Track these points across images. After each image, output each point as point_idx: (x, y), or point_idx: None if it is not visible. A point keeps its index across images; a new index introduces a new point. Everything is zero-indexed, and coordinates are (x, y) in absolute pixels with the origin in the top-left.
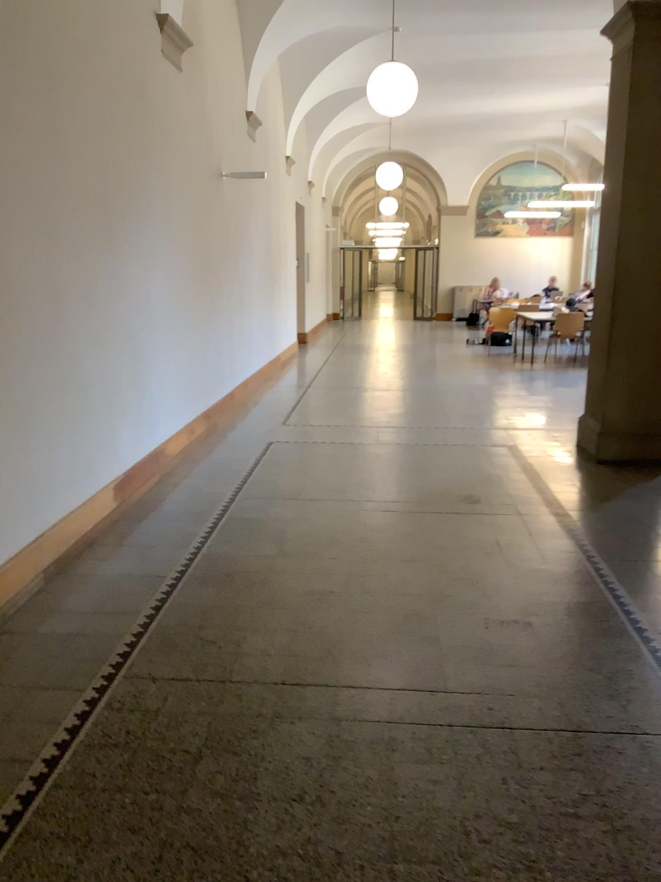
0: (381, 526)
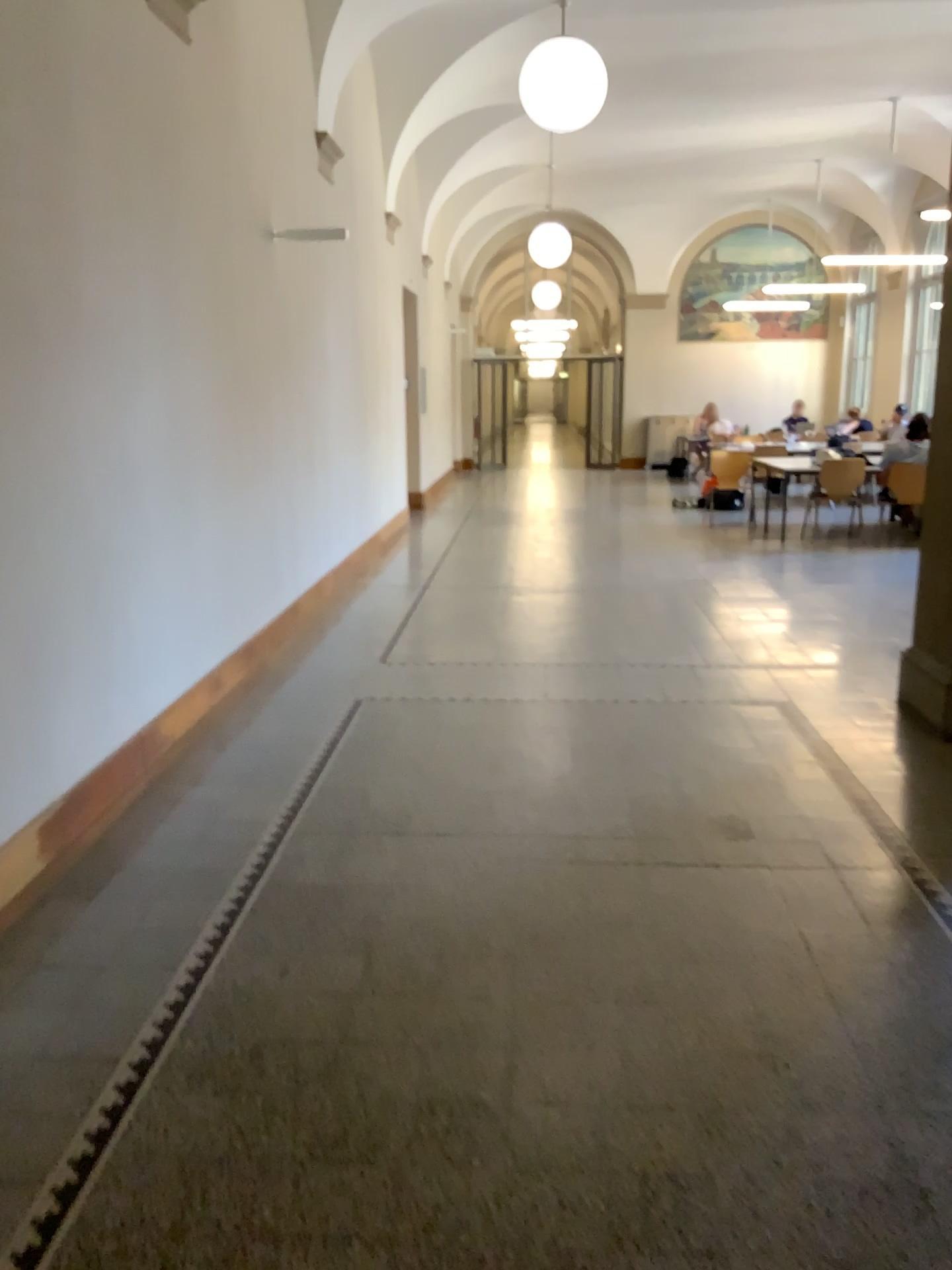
0: (568, 903)
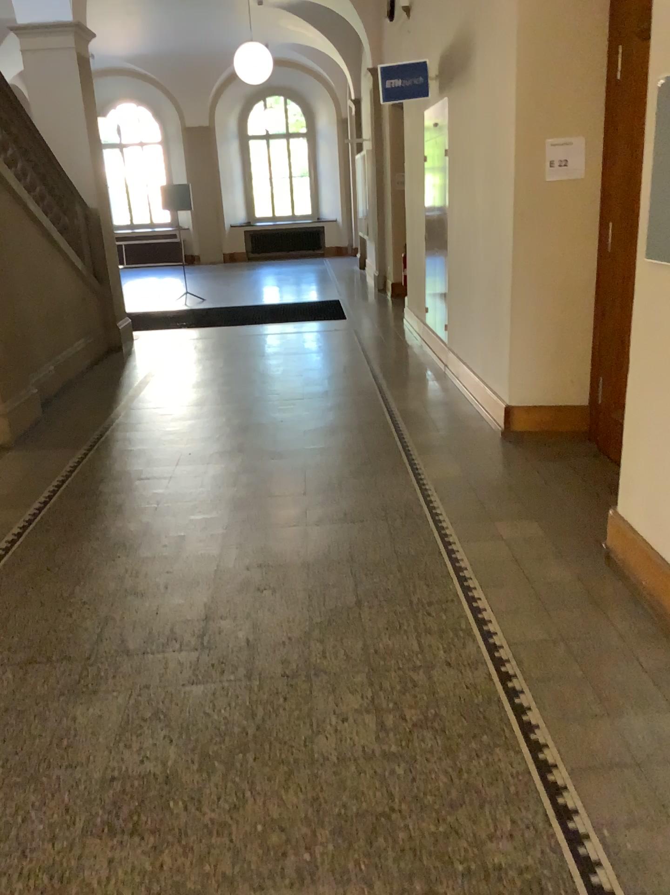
0: None
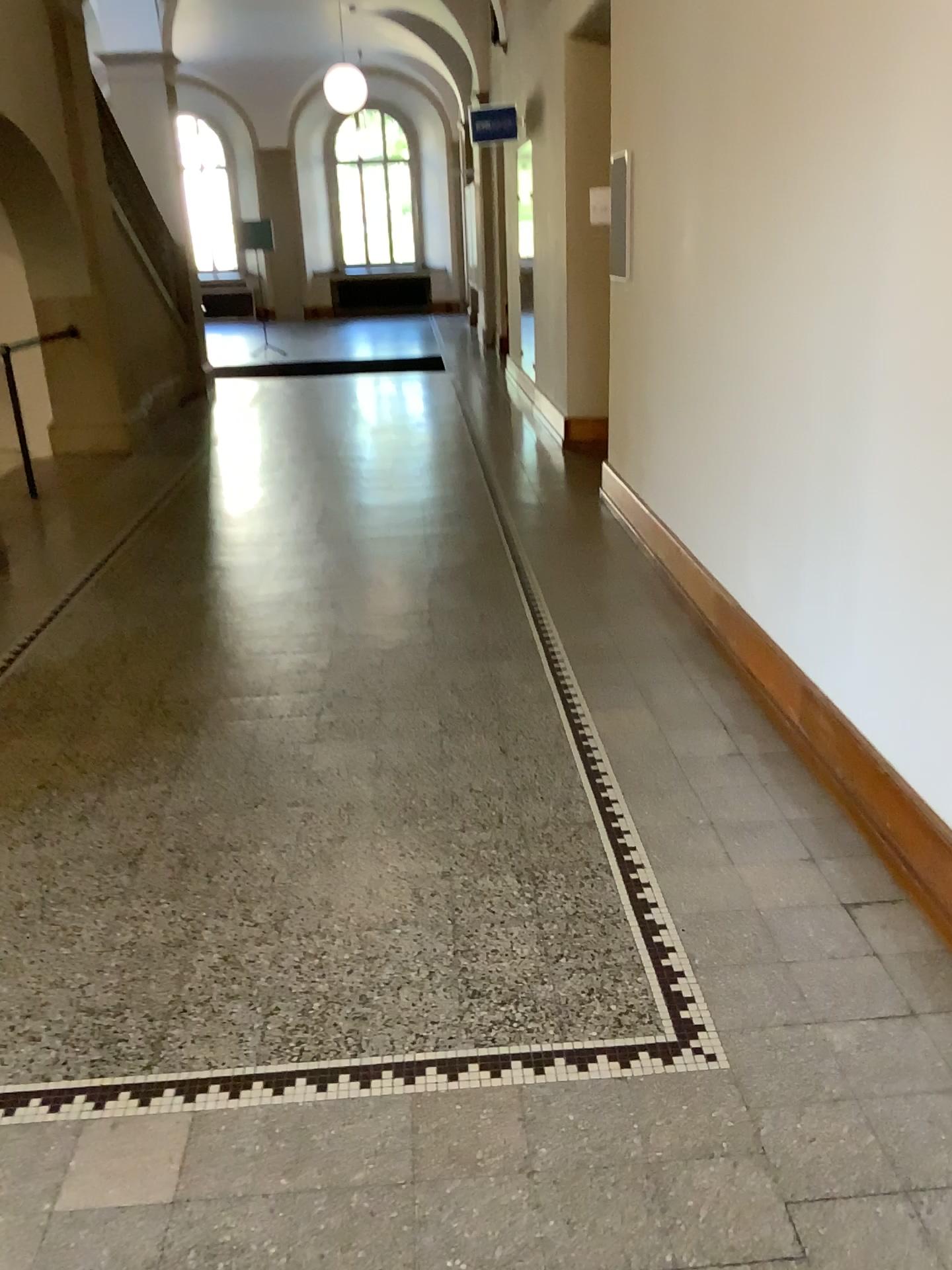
0: (287, 670)
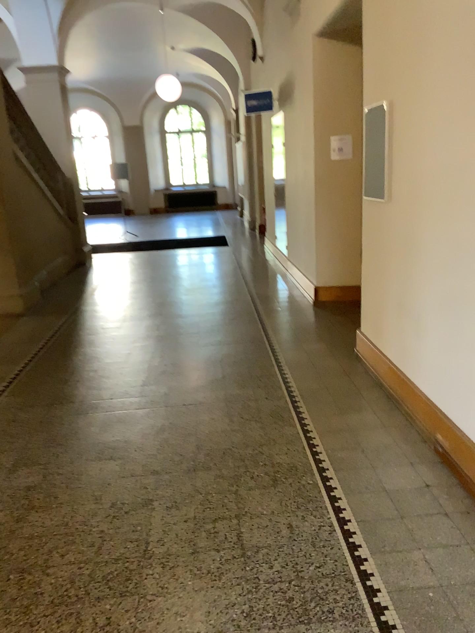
0: None
